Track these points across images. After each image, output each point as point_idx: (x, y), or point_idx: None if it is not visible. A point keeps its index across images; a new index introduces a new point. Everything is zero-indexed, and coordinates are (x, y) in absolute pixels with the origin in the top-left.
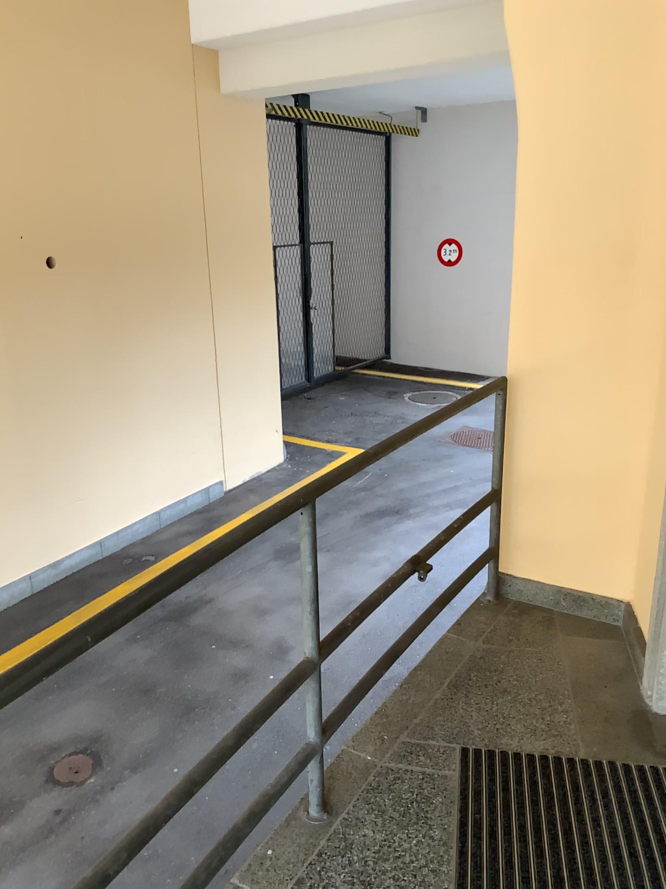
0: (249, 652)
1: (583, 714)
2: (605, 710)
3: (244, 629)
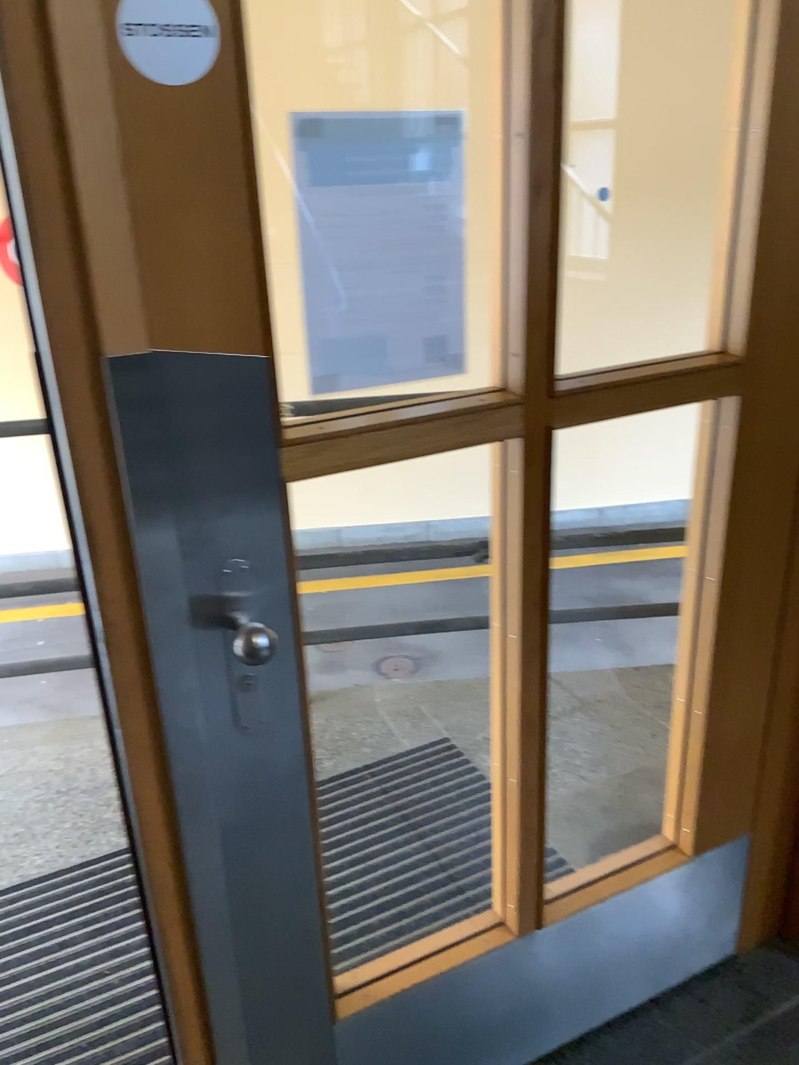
0: (621, 657)
1: (591, 789)
2: (619, 801)
3: (639, 637)
